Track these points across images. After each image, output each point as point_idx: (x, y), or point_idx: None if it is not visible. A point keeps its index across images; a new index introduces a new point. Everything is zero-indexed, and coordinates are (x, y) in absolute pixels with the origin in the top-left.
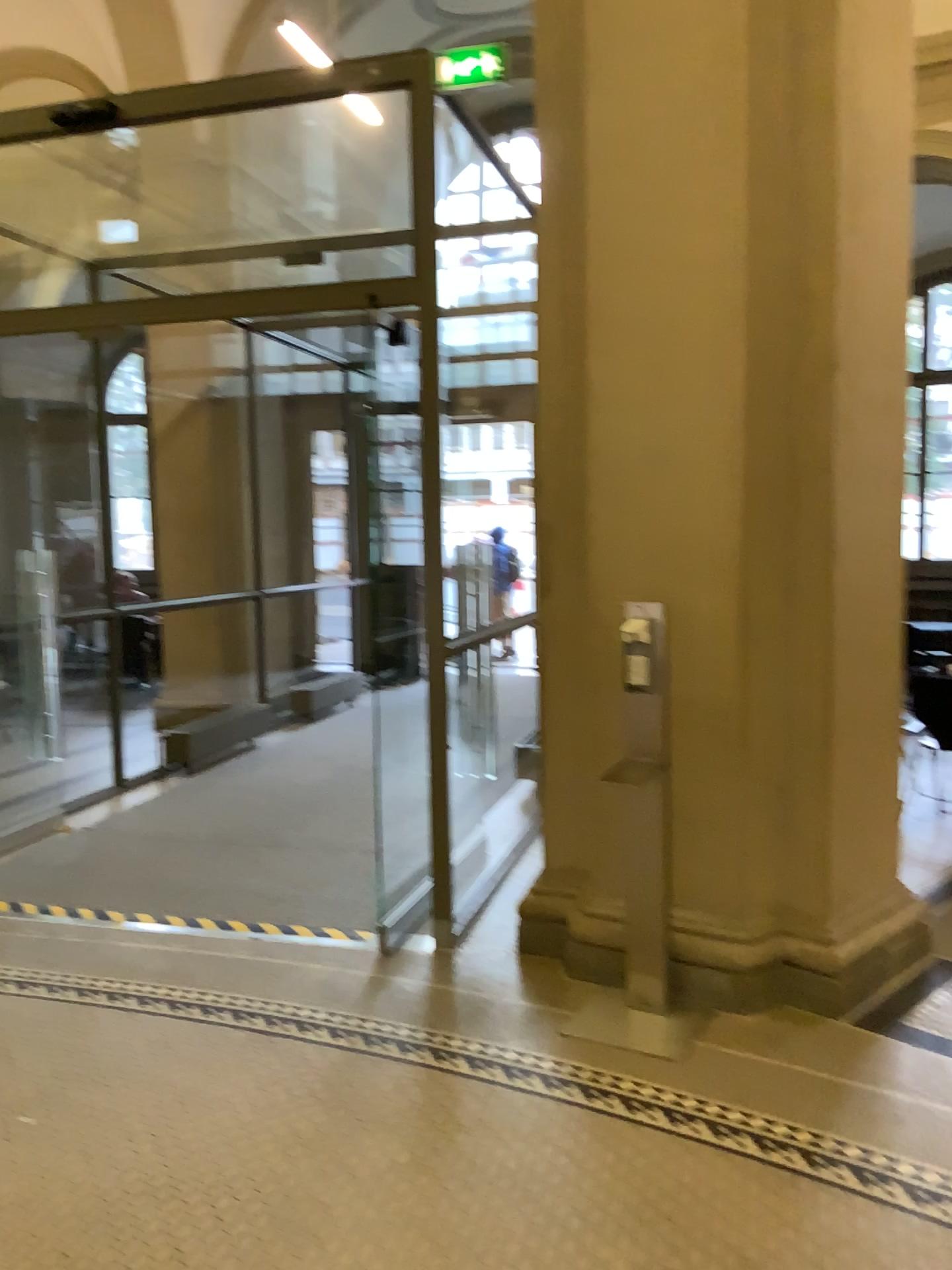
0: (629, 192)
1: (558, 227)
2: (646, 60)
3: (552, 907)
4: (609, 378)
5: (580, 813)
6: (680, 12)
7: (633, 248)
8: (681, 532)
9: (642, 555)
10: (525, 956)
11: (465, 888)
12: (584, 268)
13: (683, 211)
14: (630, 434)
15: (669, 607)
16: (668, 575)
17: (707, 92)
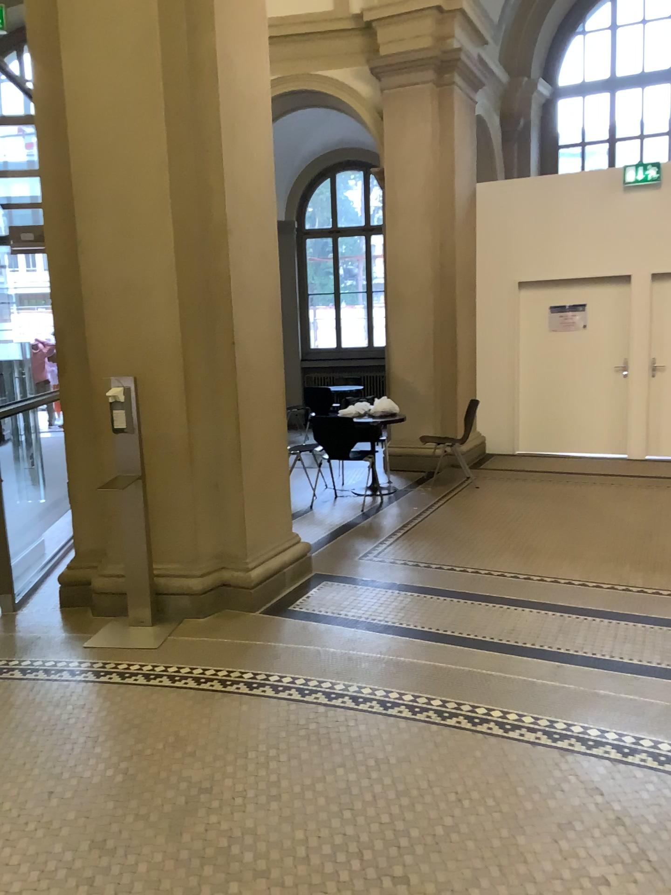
0: (94, 114)
1: (50, 133)
2: (99, 29)
3: (82, 575)
4: (91, 234)
5: (97, 514)
6: (118, 1)
7: (99, 151)
8: (143, 333)
9: (121, 348)
10: (66, 608)
11: (27, 573)
12: (69, 161)
13: (129, 130)
14: (107, 271)
15: (140, 380)
16: (137, 360)
17: (138, 55)
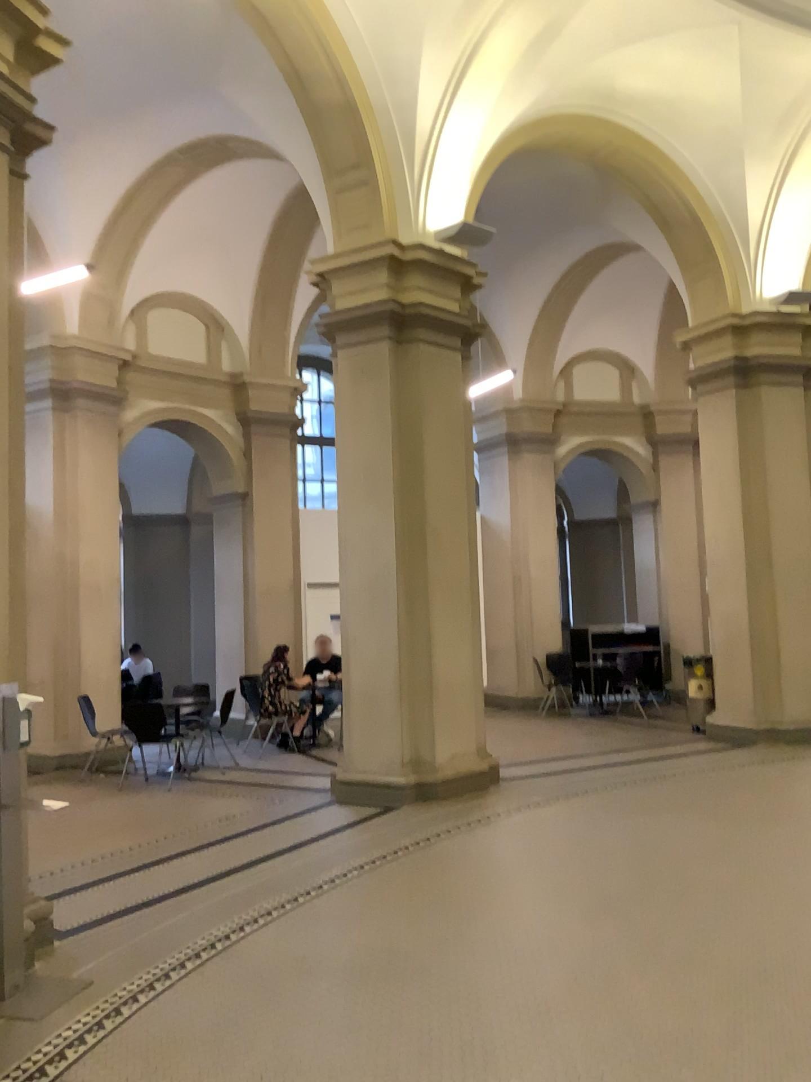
0: None
1: None
2: None
3: None
4: None
5: None
6: None
7: None
8: None
9: None
10: None
11: None
12: None
13: None
14: None
15: None
16: None
17: None
